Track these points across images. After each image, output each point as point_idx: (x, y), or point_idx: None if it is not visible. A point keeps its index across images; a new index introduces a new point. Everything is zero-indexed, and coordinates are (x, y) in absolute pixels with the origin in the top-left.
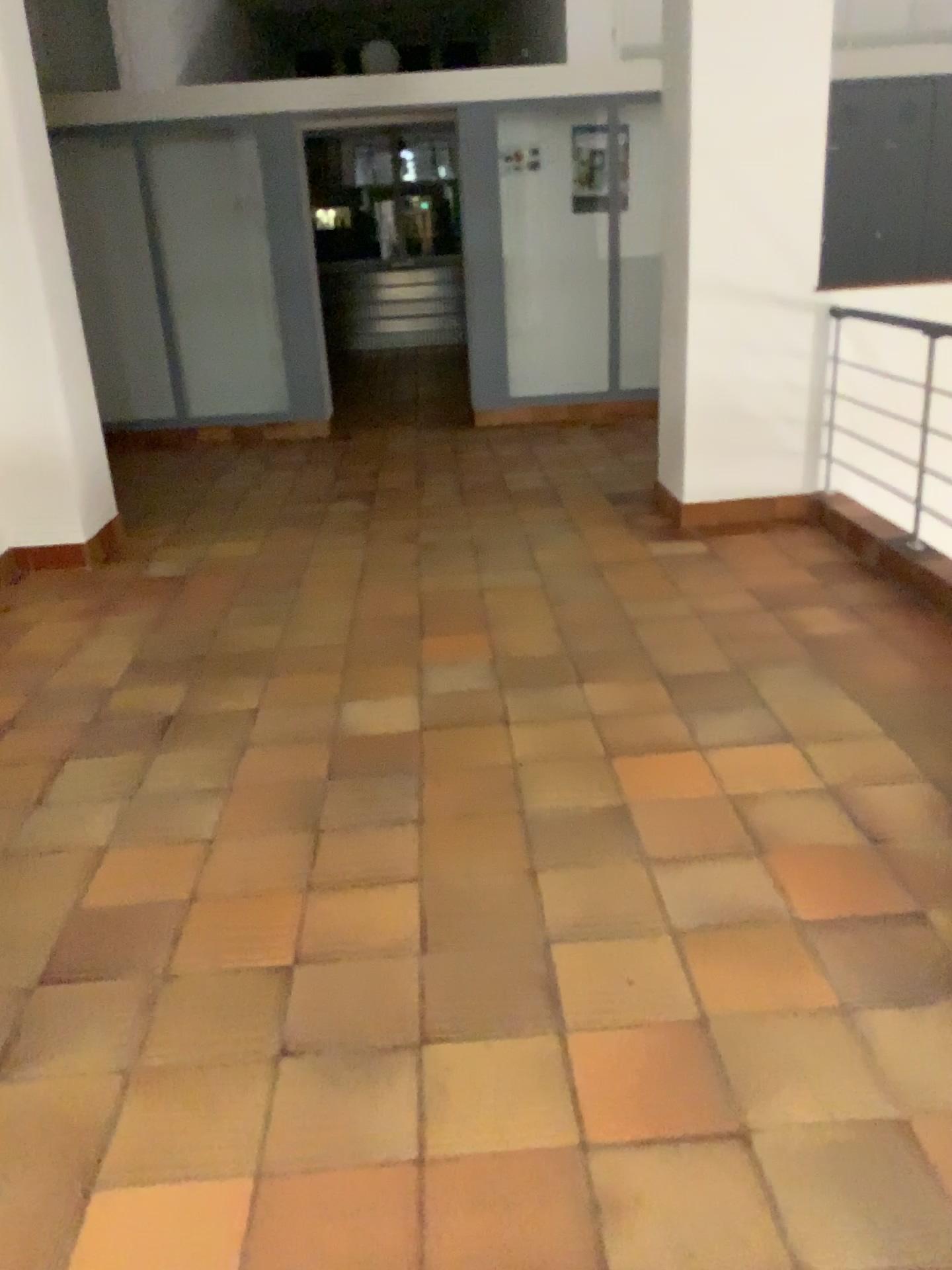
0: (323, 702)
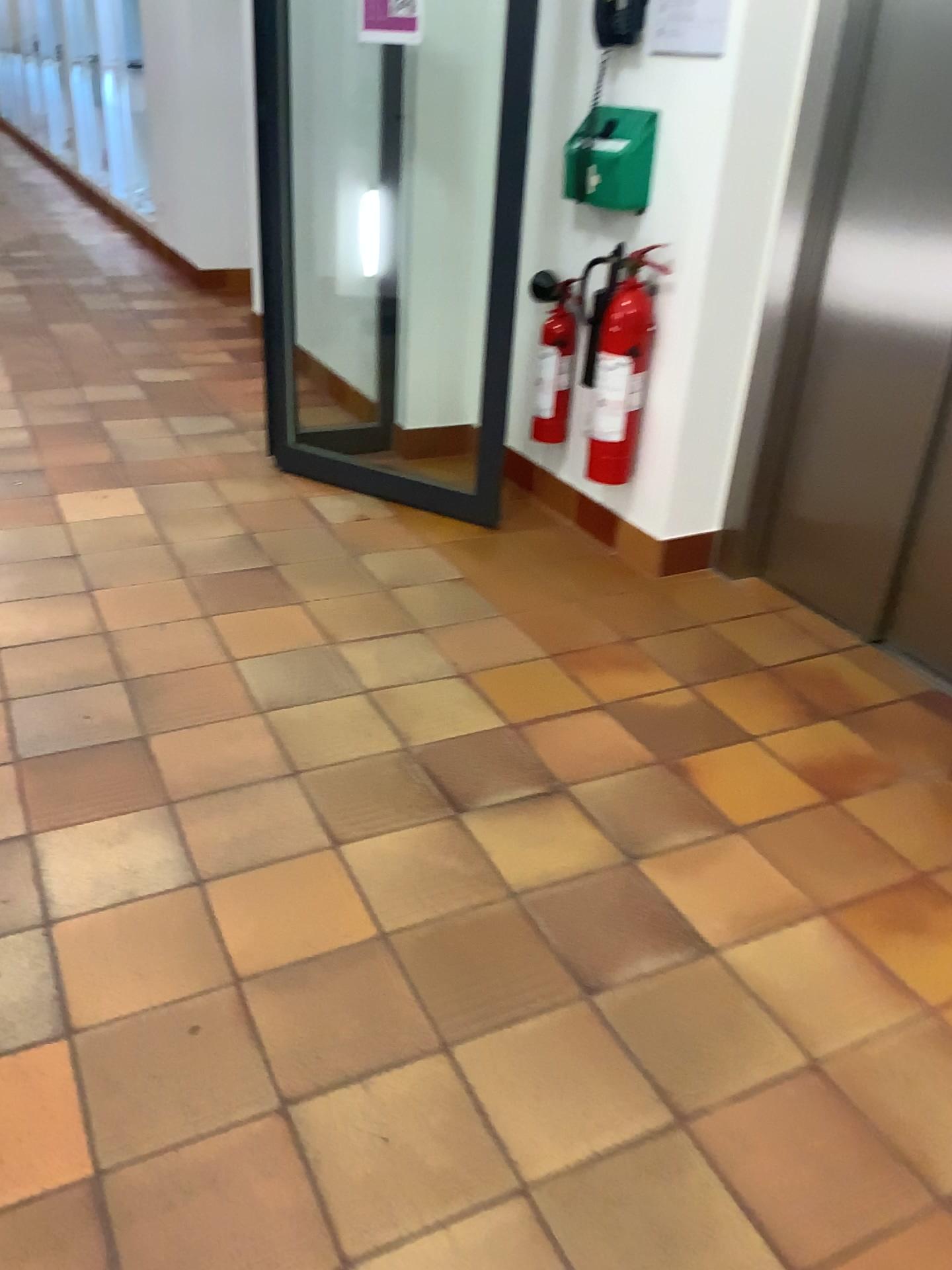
0: (224, 872)
